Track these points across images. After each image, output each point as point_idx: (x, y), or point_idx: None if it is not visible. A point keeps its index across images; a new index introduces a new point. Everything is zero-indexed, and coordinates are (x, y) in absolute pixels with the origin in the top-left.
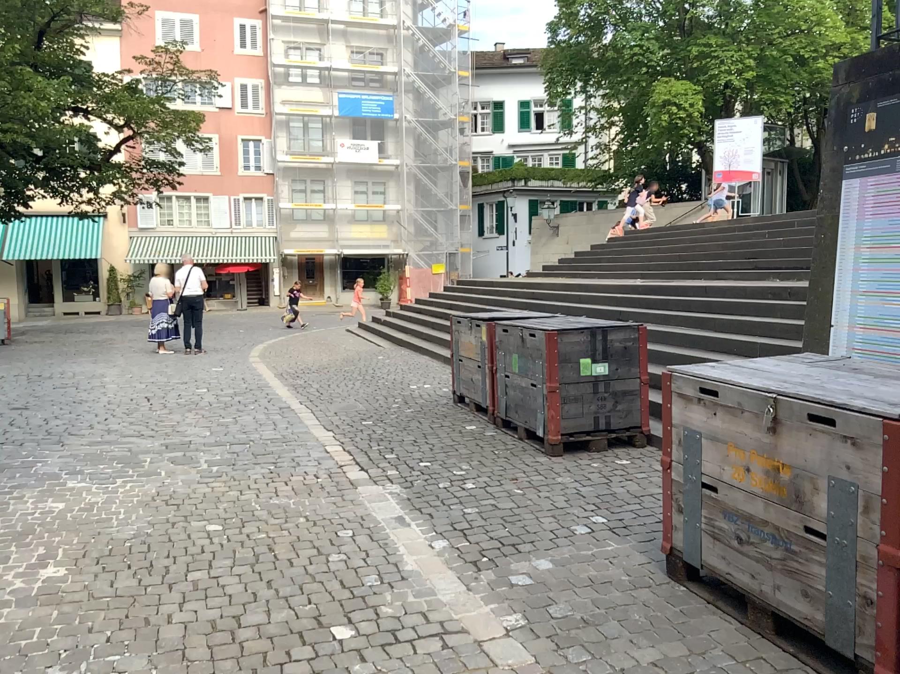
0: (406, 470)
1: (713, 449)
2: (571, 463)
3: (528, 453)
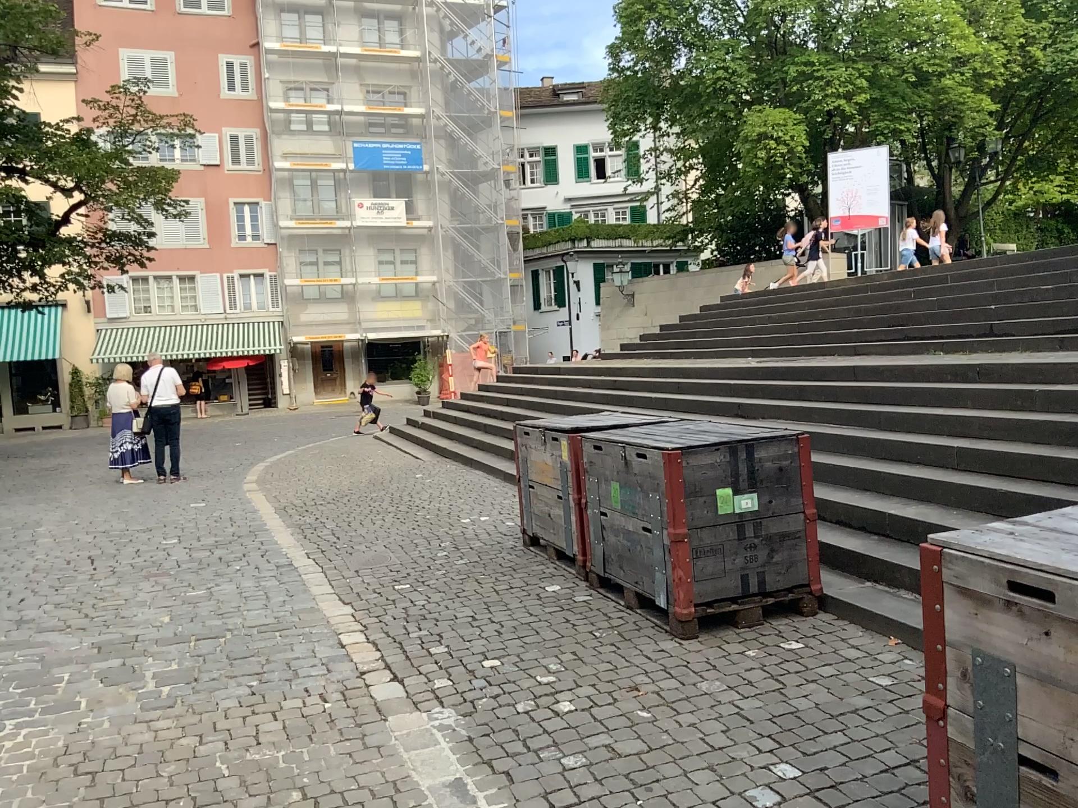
0: (464, 672)
1: (1052, 700)
2: (712, 647)
3: (645, 633)
